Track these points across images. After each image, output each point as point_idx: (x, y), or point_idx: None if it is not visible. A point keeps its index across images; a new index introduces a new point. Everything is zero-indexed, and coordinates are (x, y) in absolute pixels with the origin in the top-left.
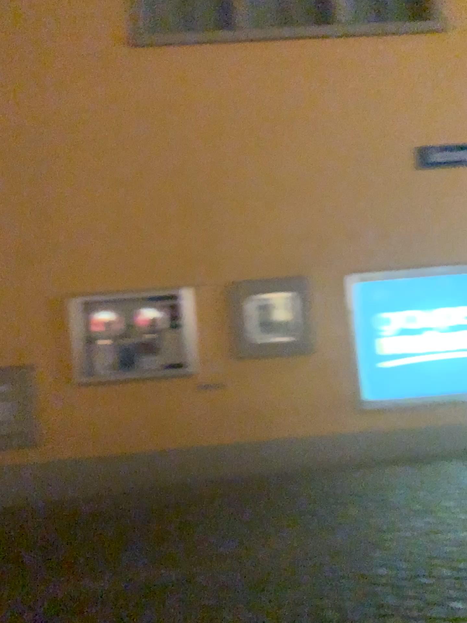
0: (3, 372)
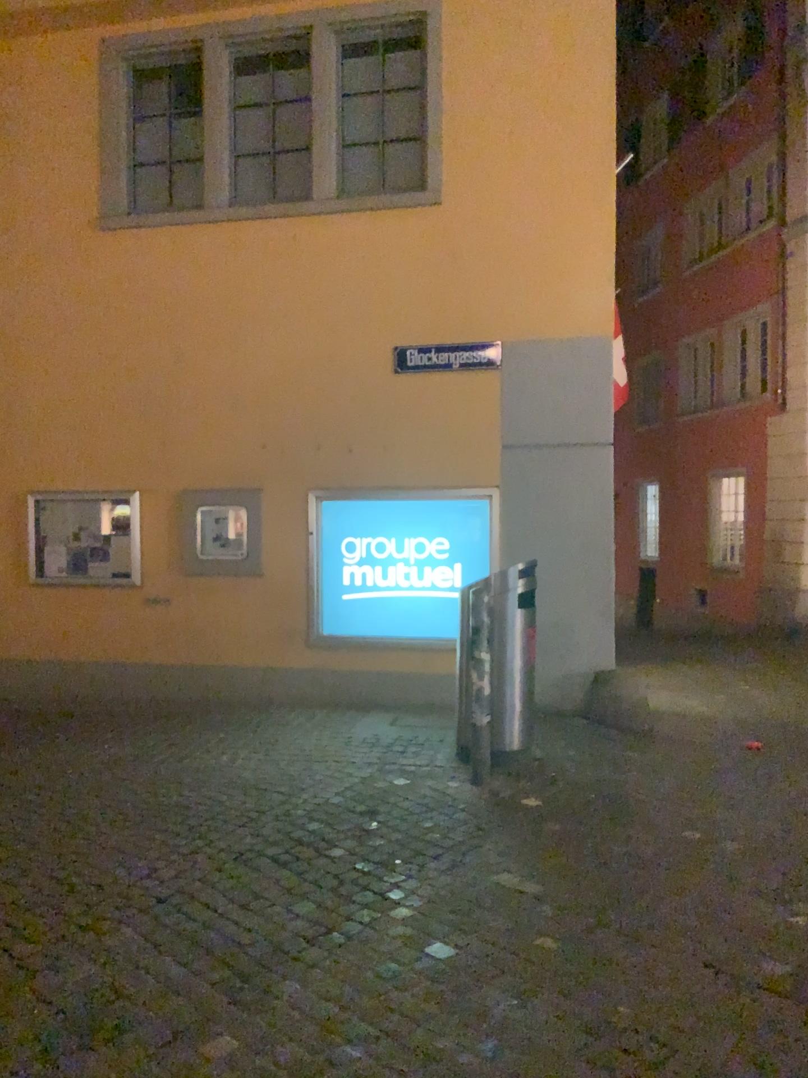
0: None
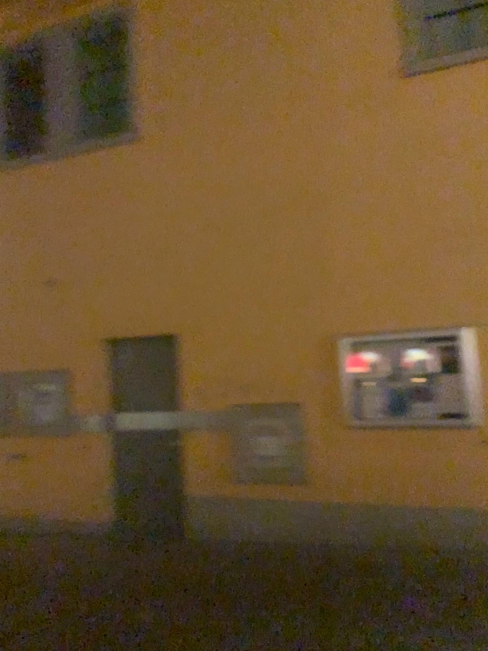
0: (278, 410)
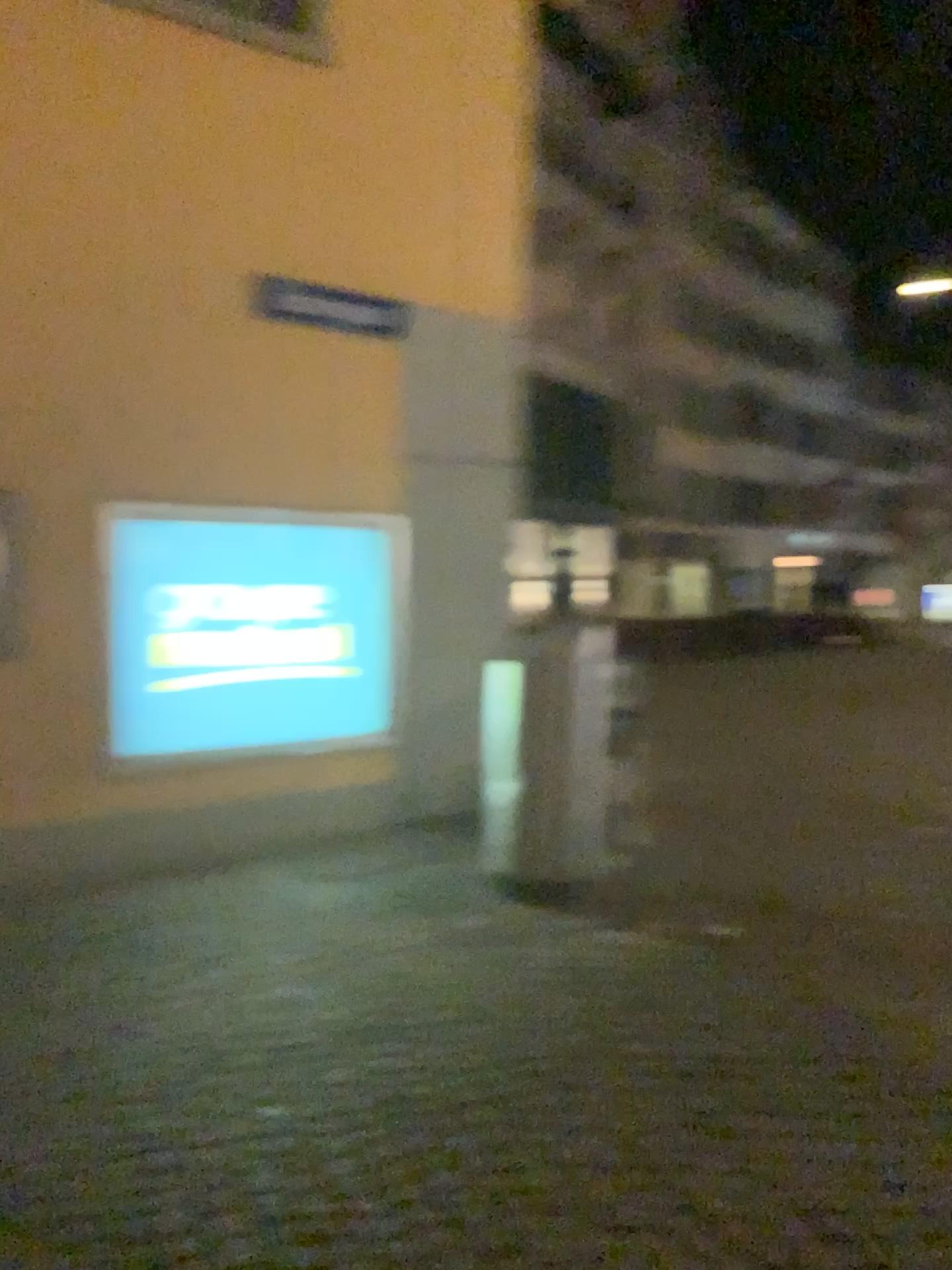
0: None
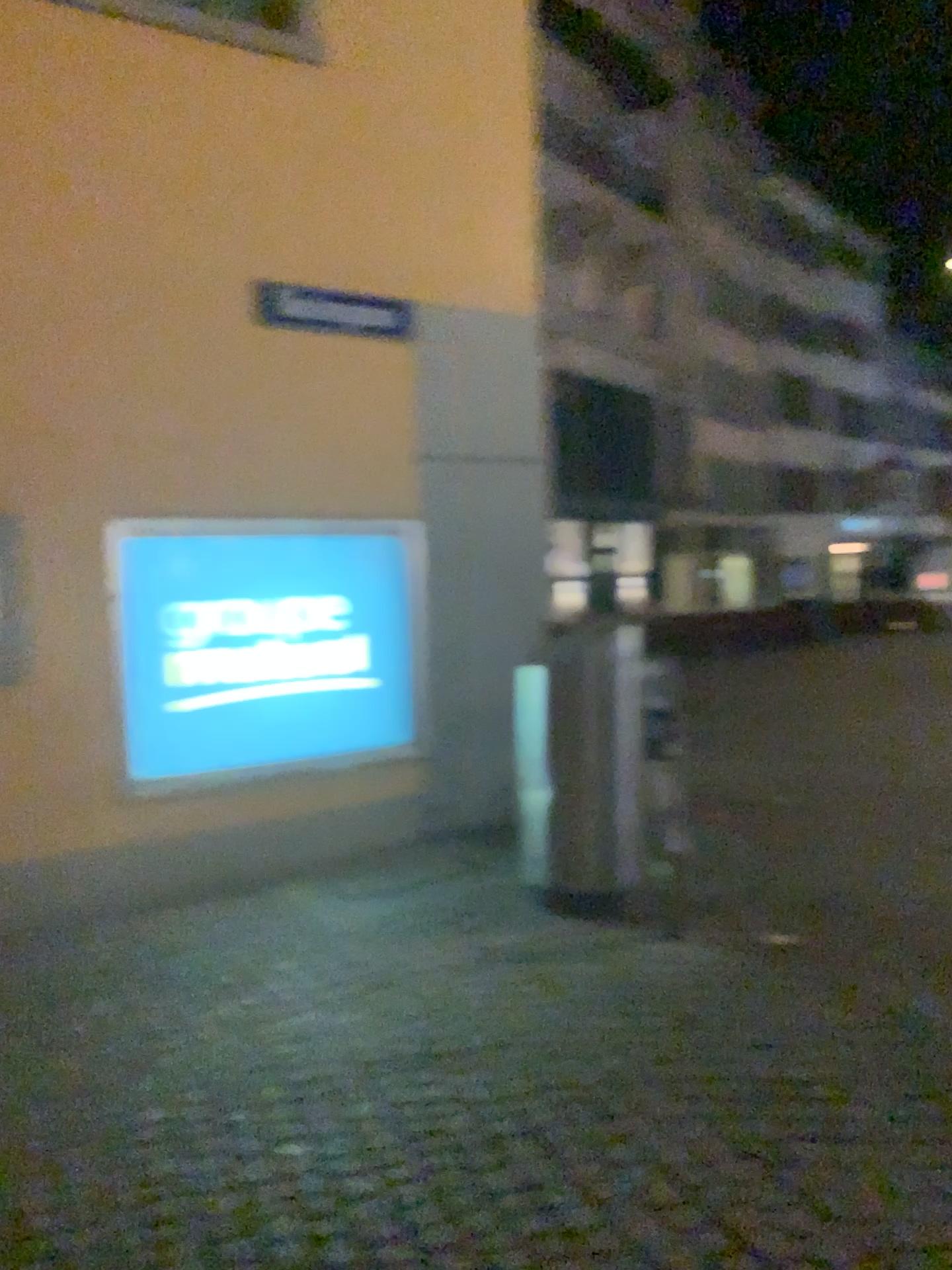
0: None
